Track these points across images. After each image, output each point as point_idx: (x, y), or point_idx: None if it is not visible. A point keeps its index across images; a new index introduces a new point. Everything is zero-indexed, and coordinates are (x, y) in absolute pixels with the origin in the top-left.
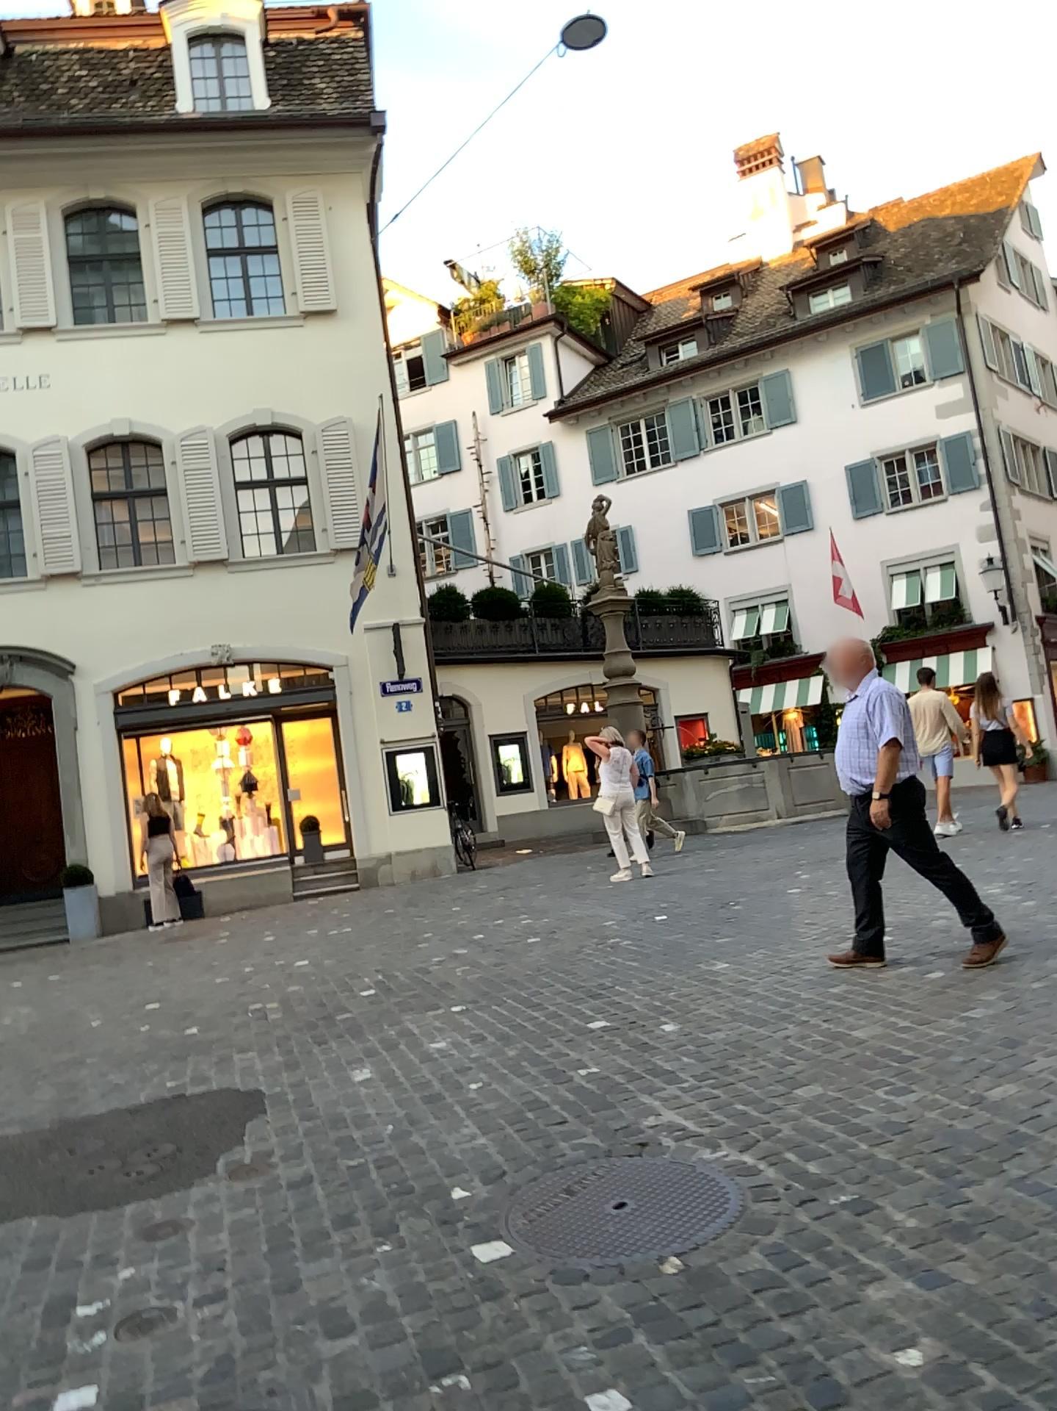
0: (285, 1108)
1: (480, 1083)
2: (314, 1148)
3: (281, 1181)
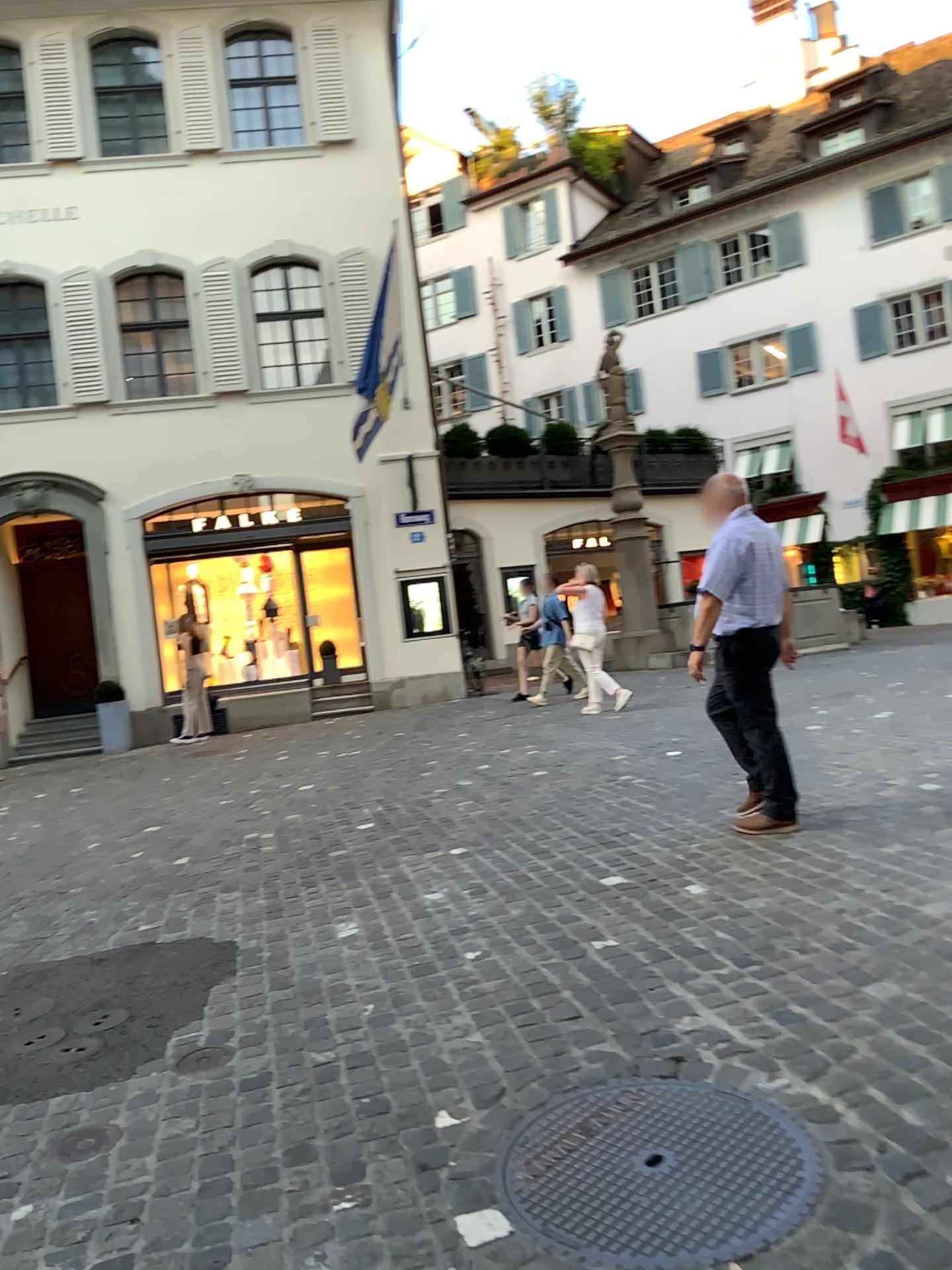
0: (255, 970)
1: (476, 953)
2: (278, 1032)
3: (232, 1080)
